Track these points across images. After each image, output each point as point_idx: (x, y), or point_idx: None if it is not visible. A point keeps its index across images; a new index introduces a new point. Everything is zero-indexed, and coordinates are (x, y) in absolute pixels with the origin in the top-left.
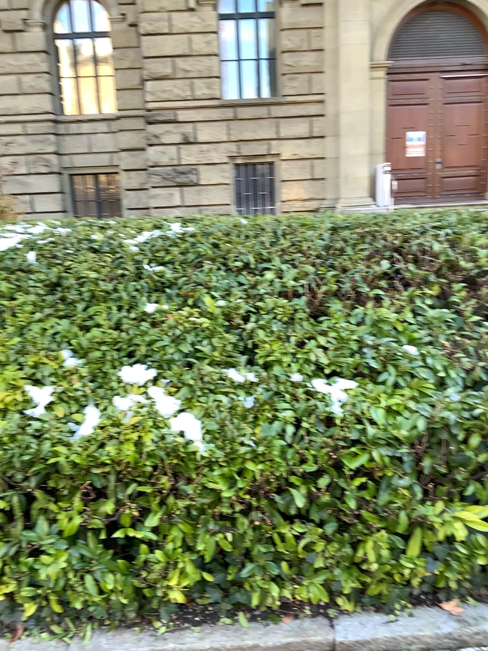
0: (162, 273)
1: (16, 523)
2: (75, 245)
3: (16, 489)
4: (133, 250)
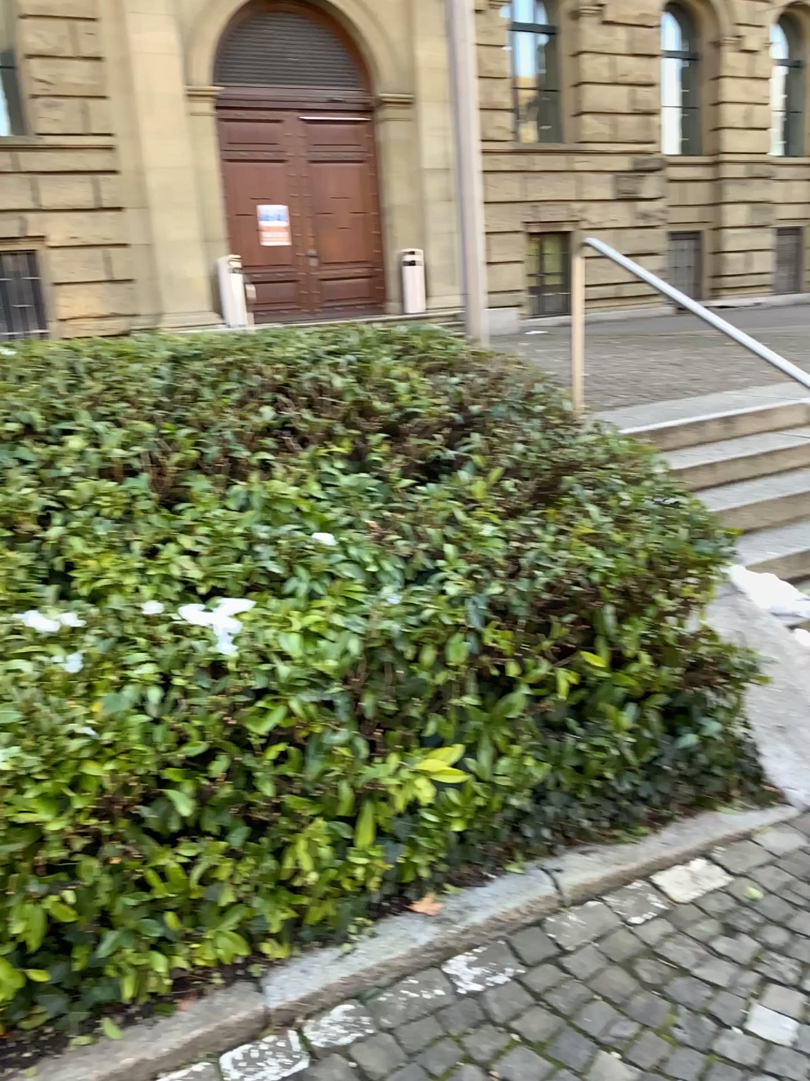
0: None
1: None
2: None
3: None
4: None
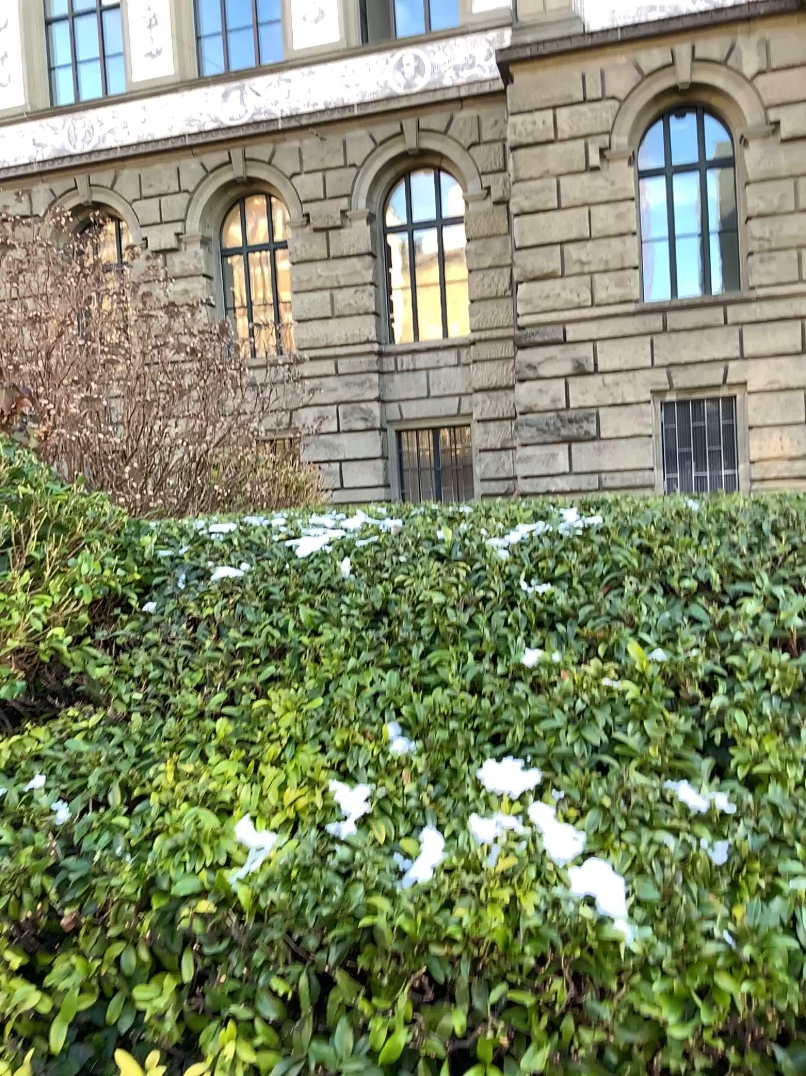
0: (554, 599)
1: (303, 1024)
2: (412, 548)
3: (307, 964)
4: (503, 558)
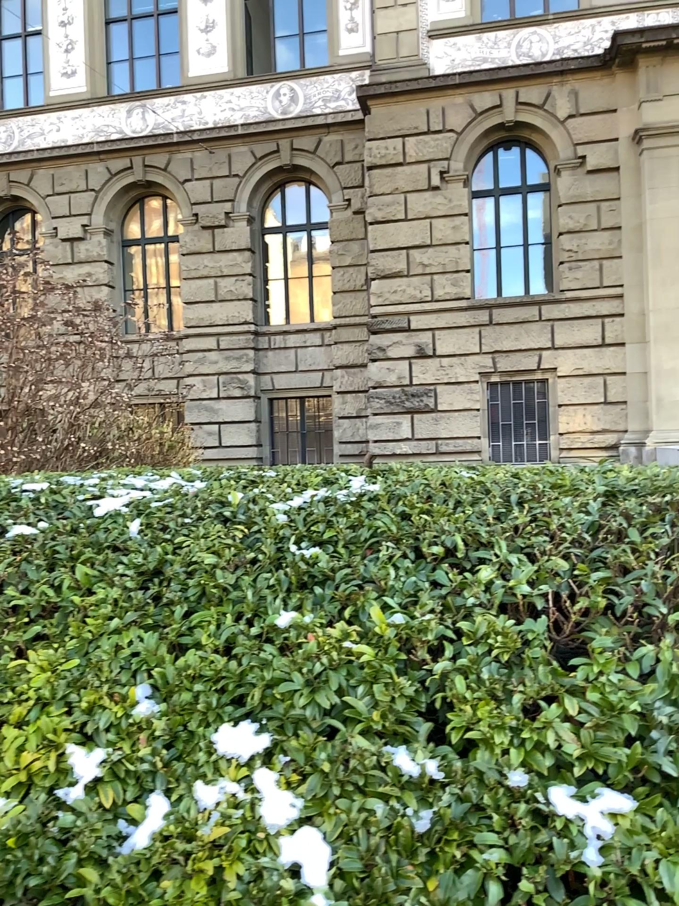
0: (313, 562)
1: None
2: (199, 510)
3: None
4: (278, 522)
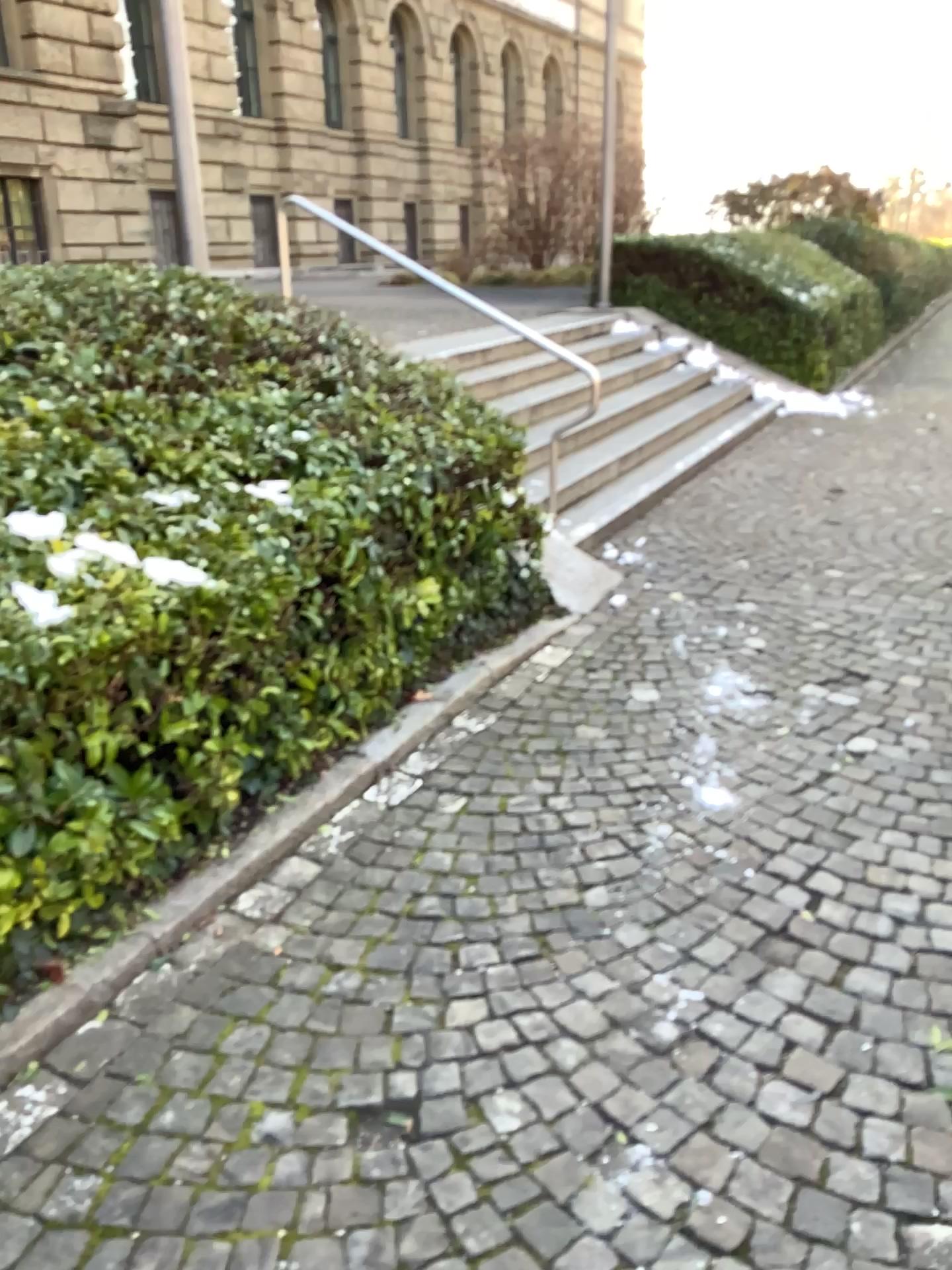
0: None
1: None
2: None
3: None
4: None
